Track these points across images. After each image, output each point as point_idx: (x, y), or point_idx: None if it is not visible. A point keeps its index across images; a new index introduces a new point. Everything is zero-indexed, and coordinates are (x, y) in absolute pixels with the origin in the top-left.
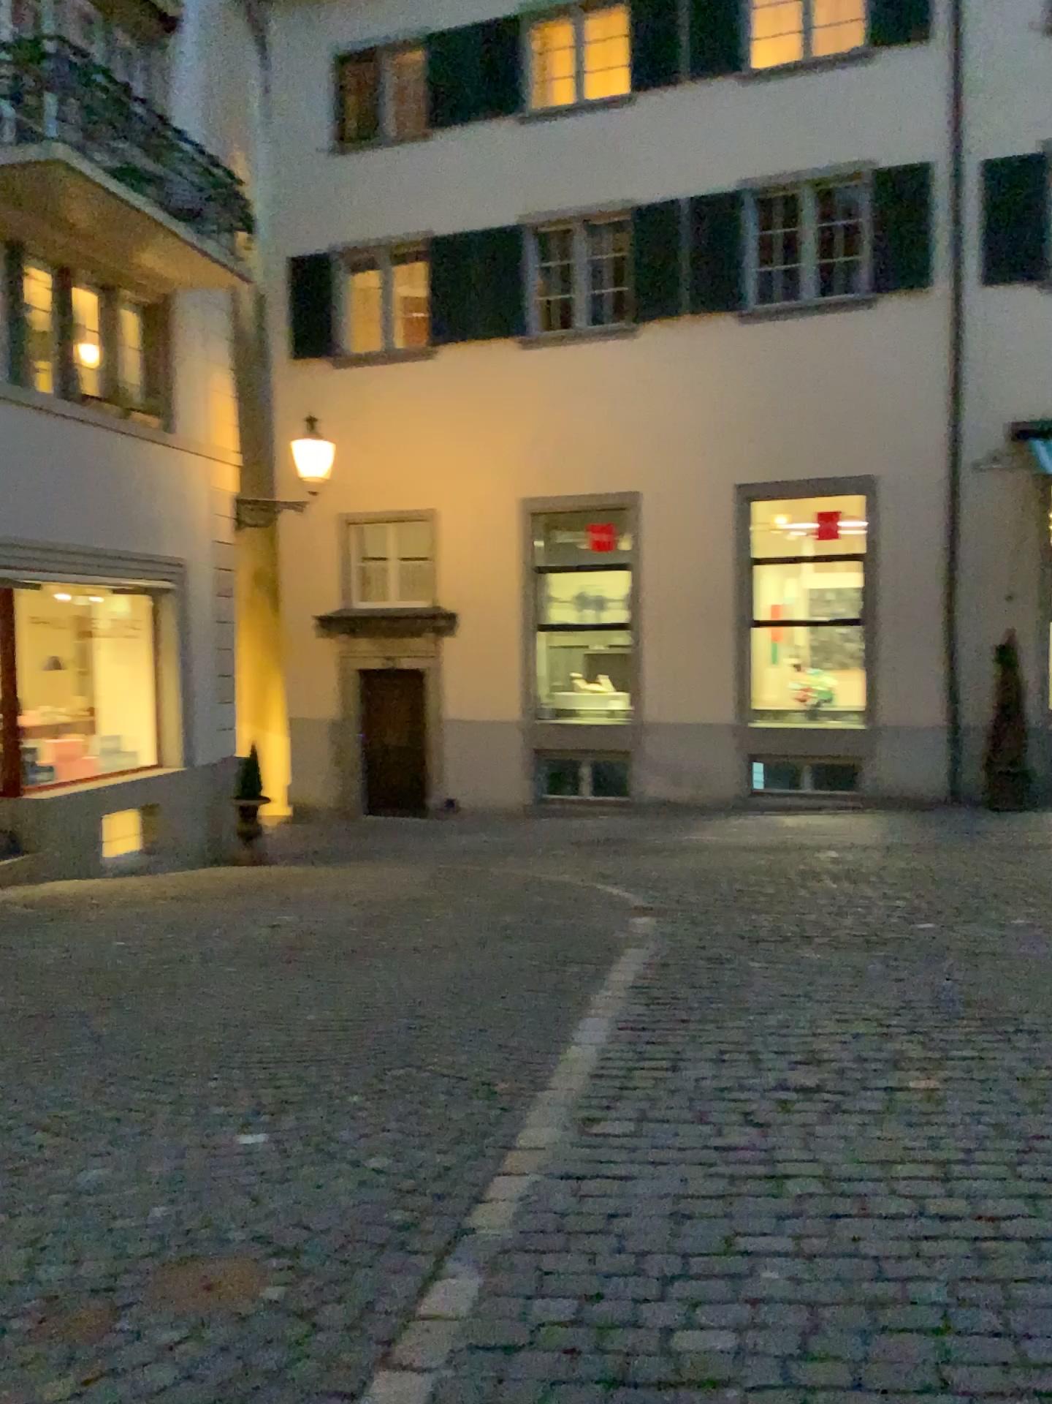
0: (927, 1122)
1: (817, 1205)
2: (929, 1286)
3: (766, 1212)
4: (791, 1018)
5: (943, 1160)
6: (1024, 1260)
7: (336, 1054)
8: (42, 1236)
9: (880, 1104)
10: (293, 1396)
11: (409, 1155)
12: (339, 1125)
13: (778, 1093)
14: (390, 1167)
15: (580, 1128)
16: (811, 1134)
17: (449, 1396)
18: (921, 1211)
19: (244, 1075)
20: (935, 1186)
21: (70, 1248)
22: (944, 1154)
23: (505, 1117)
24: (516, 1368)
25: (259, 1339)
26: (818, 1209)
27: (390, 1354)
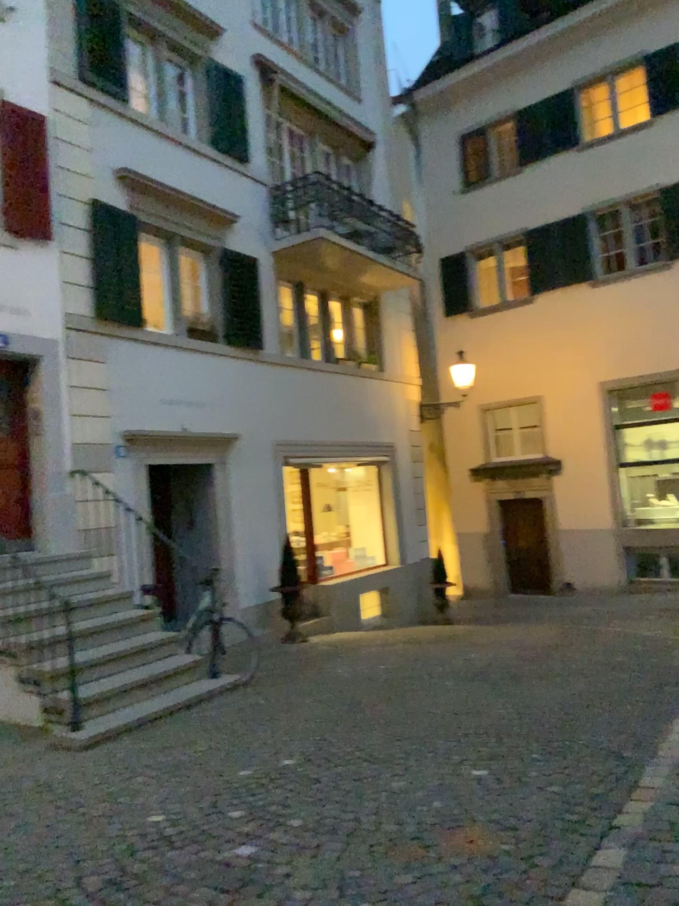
0: None
1: None
2: None
3: None
4: None
5: None
6: None
7: (519, 730)
8: (380, 809)
9: None
10: (526, 892)
11: (572, 785)
12: (528, 767)
13: None
14: (561, 791)
15: None
16: None
17: (613, 902)
18: None
19: (468, 739)
20: None
21: (395, 816)
22: None
23: (629, 769)
24: (652, 893)
25: (503, 865)
26: None
27: (577, 880)
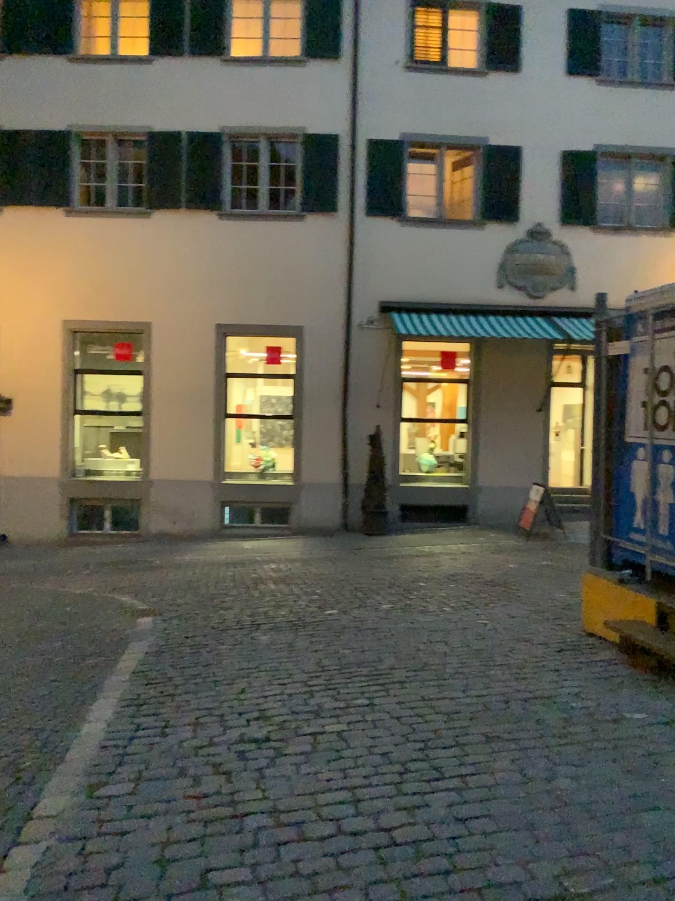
0: (341, 759)
1: (267, 837)
2: (350, 894)
3: (231, 848)
4: (247, 687)
5: (352, 787)
6: (411, 862)
7: None
8: None
9: (309, 749)
10: None
11: None
12: None
13: (239, 747)
14: None
15: (88, 793)
16: (263, 777)
17: None
18: (340, 831)
19: None
20: (349, 810)
21: None
22: (353, 783)
23: (26, 790)
24: None
25: None
26: (268, 841)
27: None
